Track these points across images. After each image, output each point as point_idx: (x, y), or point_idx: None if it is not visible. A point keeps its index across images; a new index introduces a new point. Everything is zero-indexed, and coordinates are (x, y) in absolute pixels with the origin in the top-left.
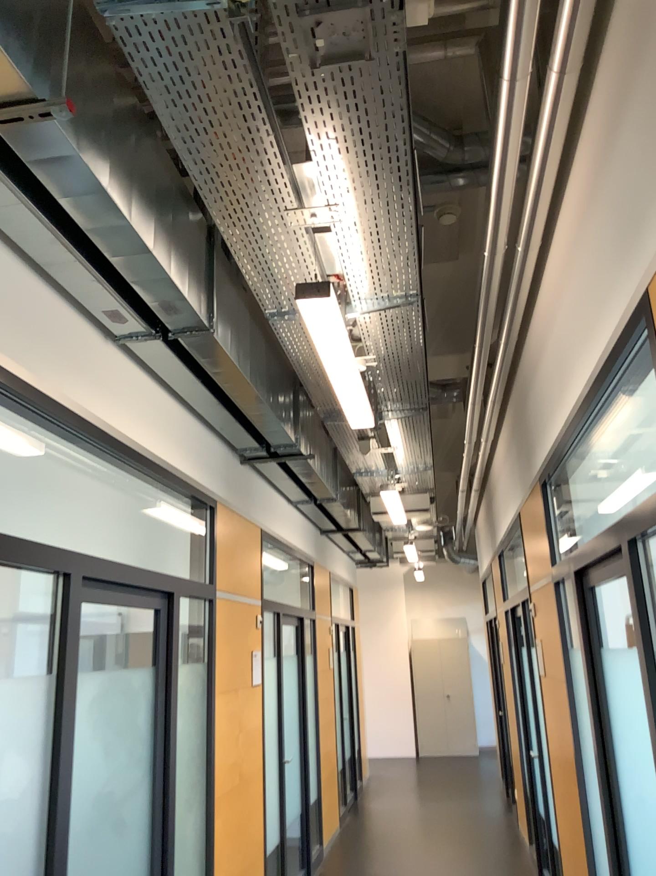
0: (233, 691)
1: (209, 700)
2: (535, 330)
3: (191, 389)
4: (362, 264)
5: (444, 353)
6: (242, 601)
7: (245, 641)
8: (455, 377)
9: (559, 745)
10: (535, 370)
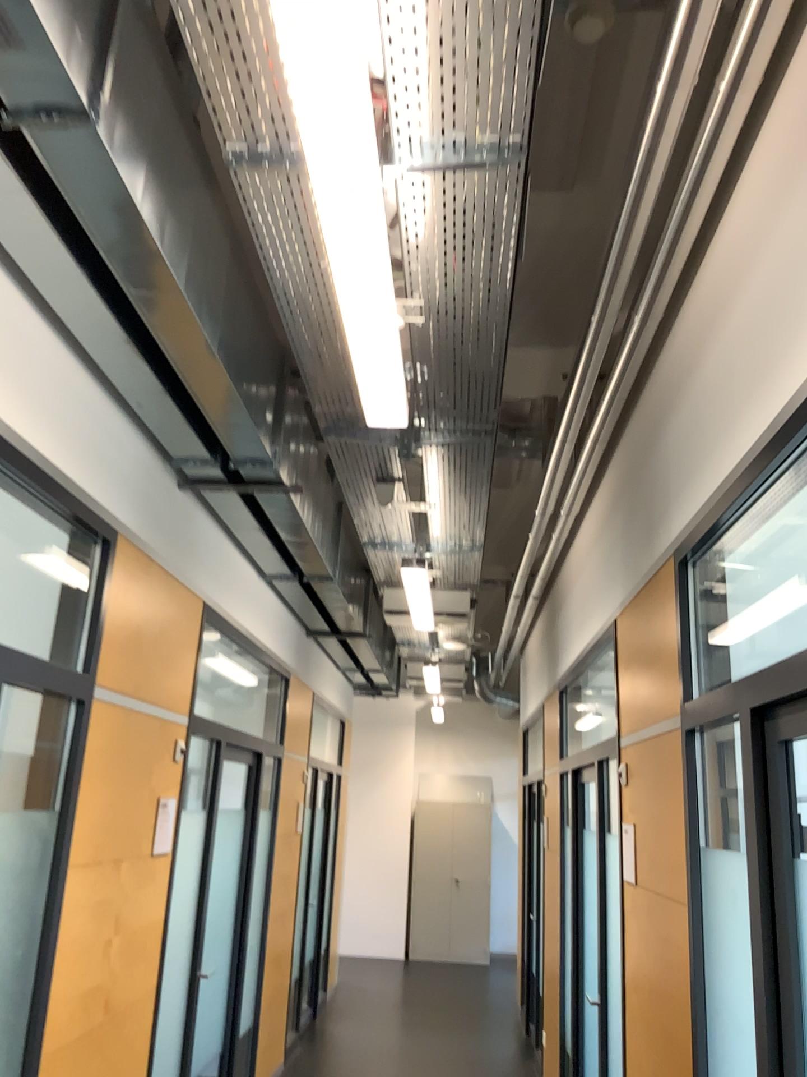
0: (112, 863)
1: (59, 876)
2: (706, 286)
3: (79, 303)
4: (424, 40)
5: (529, 349)
6: (151, 712)
7: (146, 778)
8: (542, 394)
9: (653, 1006)
10: (694, 359)
